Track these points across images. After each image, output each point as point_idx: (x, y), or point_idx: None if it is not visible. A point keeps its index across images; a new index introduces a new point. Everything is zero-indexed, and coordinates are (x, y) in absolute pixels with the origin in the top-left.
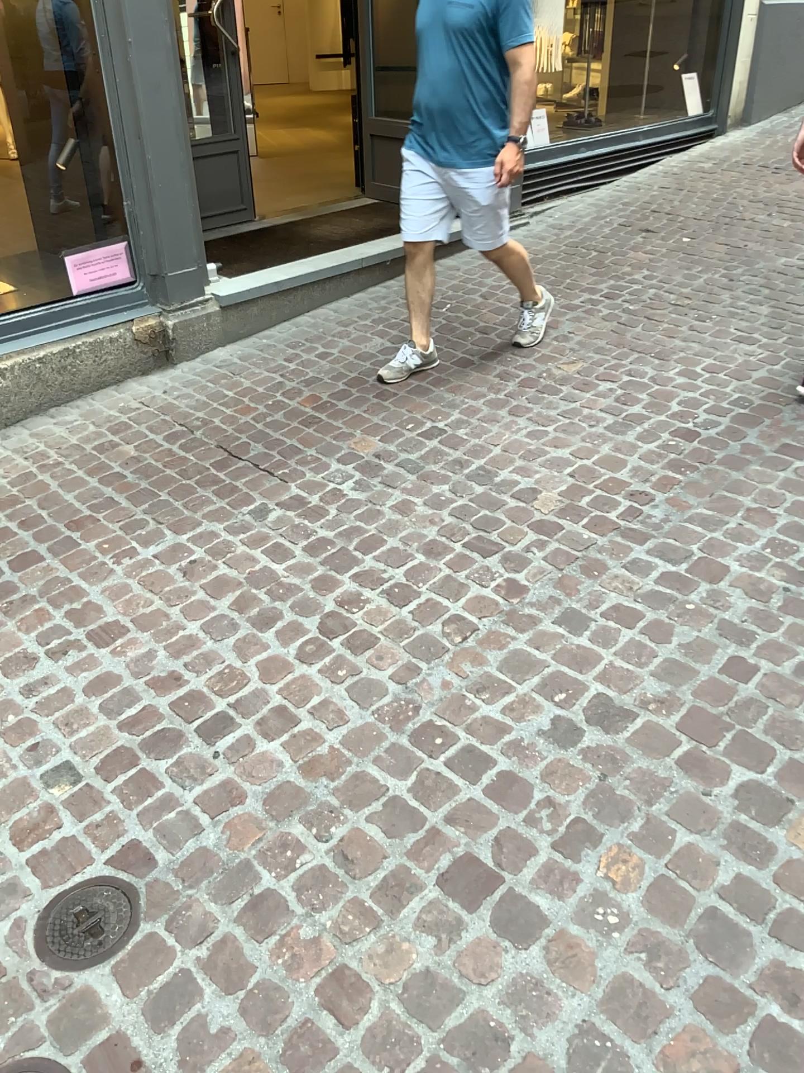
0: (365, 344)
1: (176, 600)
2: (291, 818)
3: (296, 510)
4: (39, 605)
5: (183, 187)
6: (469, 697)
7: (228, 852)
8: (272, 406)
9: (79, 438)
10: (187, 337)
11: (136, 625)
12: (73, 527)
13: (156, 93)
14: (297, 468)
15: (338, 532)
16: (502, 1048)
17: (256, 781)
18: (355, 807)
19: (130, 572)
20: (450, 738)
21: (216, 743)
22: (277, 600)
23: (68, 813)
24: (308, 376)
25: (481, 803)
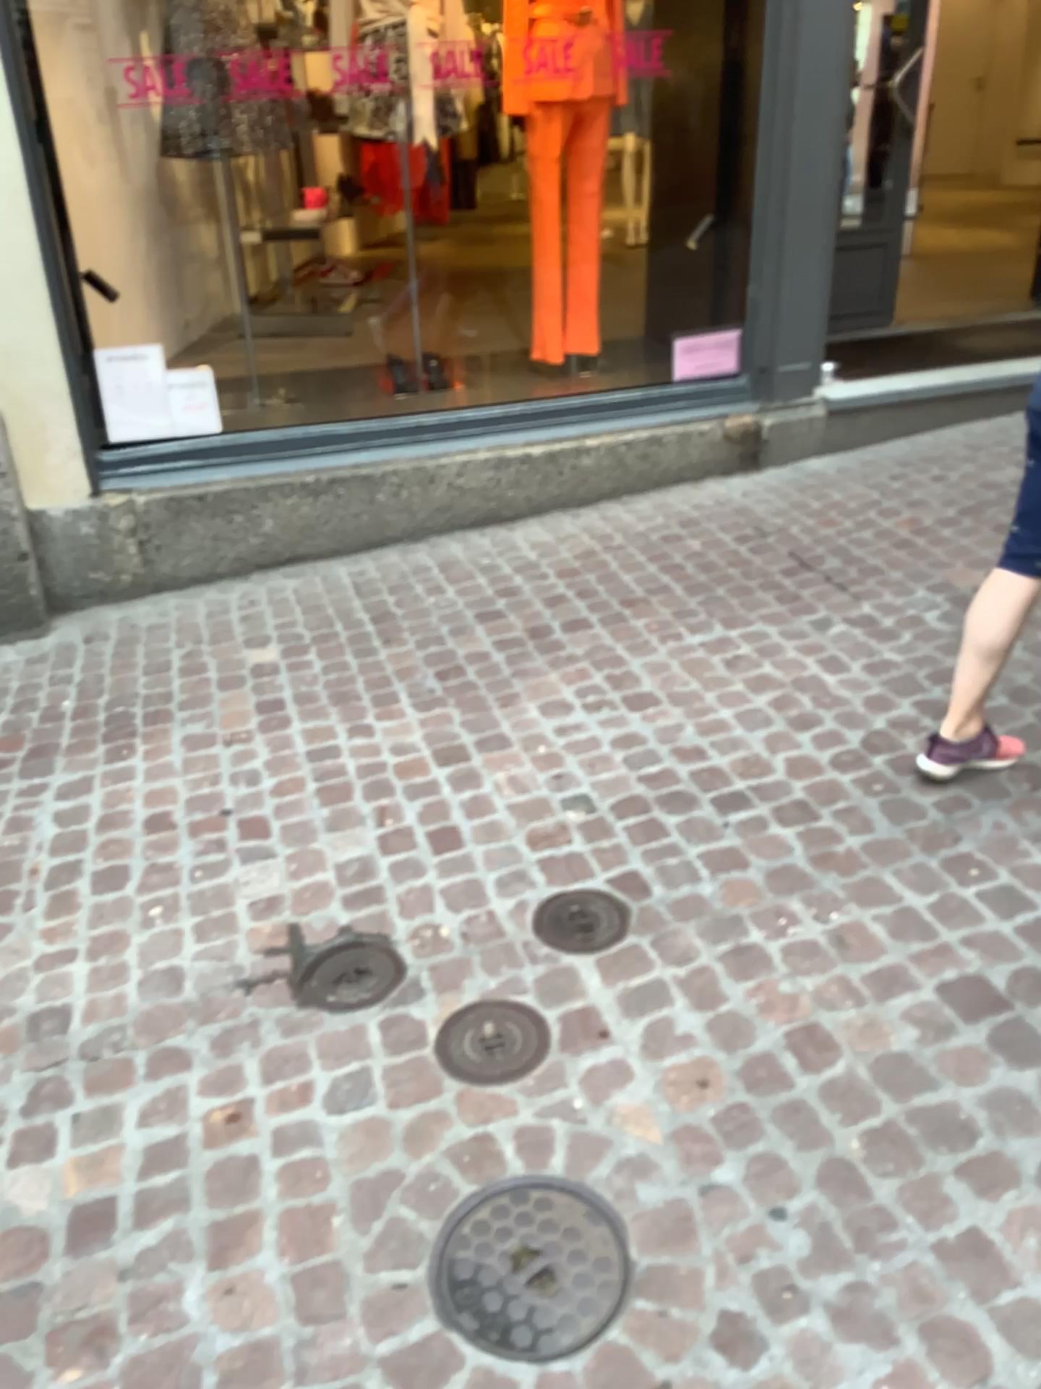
0: (991, 475)
1: (716, 686)
2: (793, 896)
3: (864, 630)
4: (582, 663)
5: (815, 274)
6: (1021, 843)
7: (722, 906)
8: (861, 525)
9: (647, 523)
10: (780, 439)
11: (671, 699)
12: (625, 603)
13: (809, 169)
14: (876, 589)
15: (907, 658)
16: (967, 1142)
17: (763, 857)
18: (863, 905)
19: (674, 652)
20: (987, 874)
21: (730, 816)
22: (823, 708)
23: (579, 835)
24: (912, 500)
25: (1007, 939)
